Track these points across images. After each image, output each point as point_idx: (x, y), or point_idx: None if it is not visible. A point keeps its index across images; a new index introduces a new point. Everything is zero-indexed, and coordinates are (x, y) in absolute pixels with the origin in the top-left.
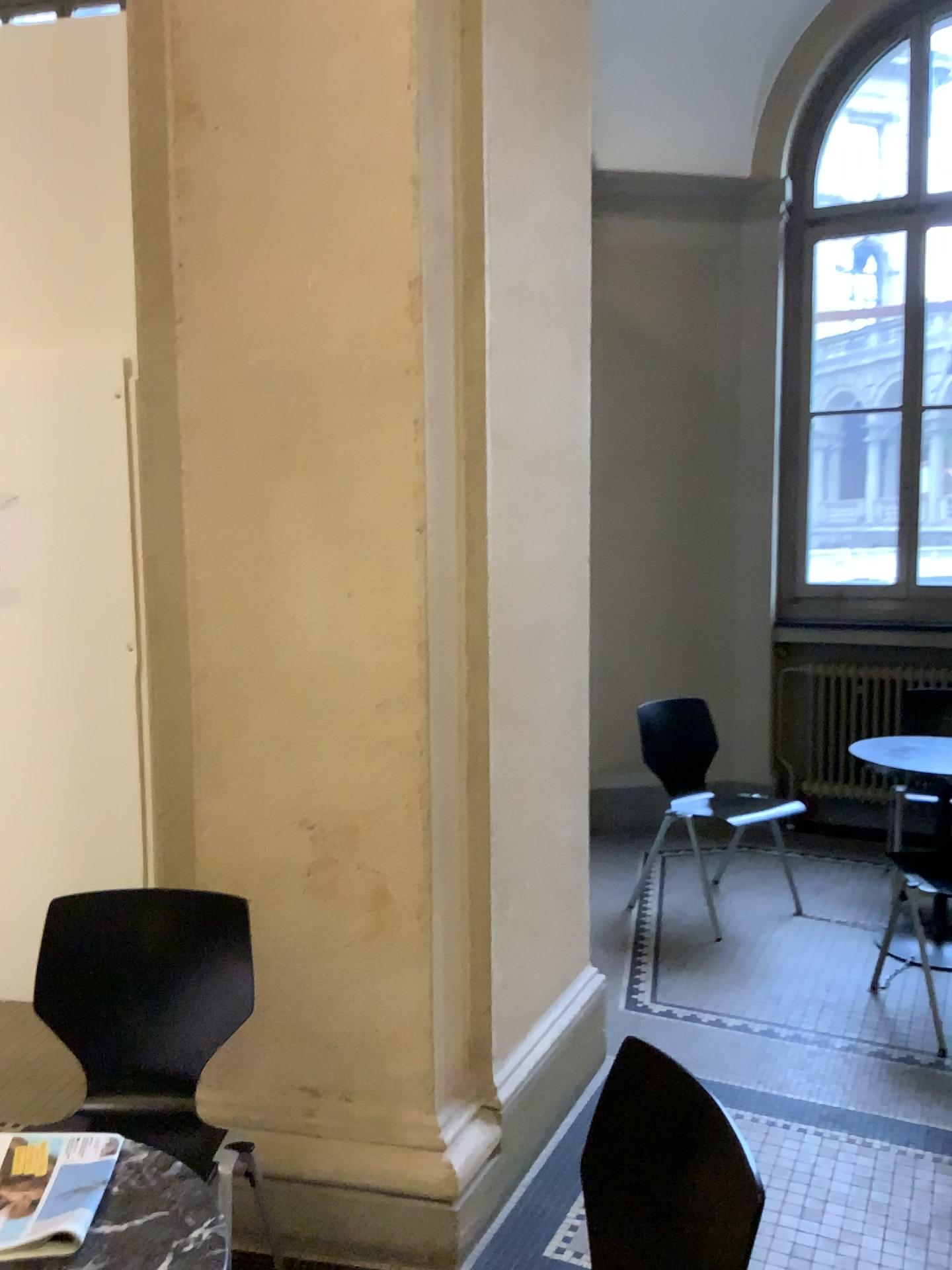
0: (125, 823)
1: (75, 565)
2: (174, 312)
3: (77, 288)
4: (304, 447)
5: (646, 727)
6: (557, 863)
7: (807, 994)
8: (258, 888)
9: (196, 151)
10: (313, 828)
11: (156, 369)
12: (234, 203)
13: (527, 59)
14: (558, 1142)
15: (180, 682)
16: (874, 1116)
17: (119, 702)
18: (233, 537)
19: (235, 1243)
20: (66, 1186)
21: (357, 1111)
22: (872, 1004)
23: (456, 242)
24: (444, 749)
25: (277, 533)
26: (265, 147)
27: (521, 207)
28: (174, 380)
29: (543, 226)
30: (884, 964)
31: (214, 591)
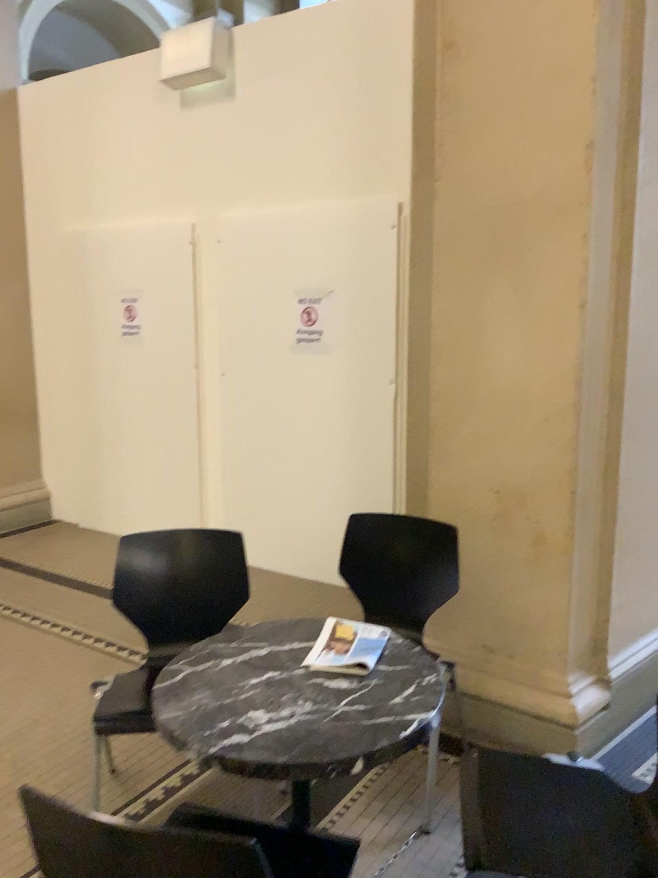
0: (383, 487)
1: (362, 330)
2: (433, 174)
3: (370, 160)
4: (507, 255)
5: None
6: None
7: None
8: (463, 524)
9: (451, 73)
10: (499, 492)
11: (420, 210)
12: (473, 103)
13: None
14: (648, 715)
15: (423, 399)
16: None
17: (383, 413)
18: (460, 312)
19: (439, 726)
20: (363, 646)
21: (516, 665)
22: None
23: (618, 115)
24: (587, 450)
25: (488, 309)
26: (494, 66)
27: None
28: (430, 216)
29: None
30: None
31: (447, 345)
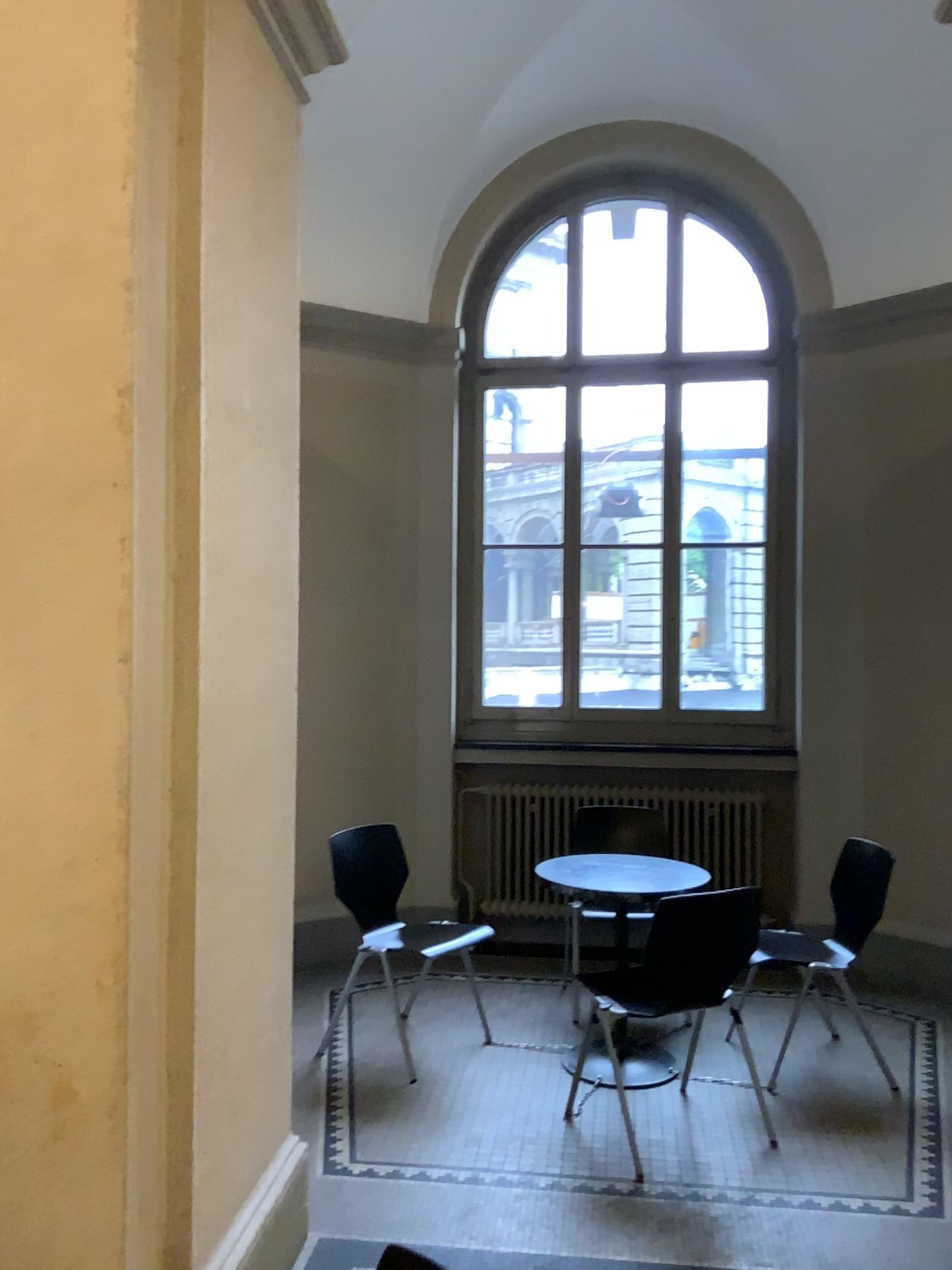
0: None
1: None
2: None
3: None
4: None
5: (335, 859)
6: (264, 1023)
7: (509, 1131)
8: None
9: None
10: None
11: None
12: None
13: (248, 184)
14: None
15: None
16: (589, 1257)
17: None
18: None
19: None
20: None
21: None
22: (572, 1133)
23: (175, 357)
24: (149, 910)
25: None
26: None
27: (240, 328)
28: None
29: (260, 349)
30: (580, 1089)
31: None
